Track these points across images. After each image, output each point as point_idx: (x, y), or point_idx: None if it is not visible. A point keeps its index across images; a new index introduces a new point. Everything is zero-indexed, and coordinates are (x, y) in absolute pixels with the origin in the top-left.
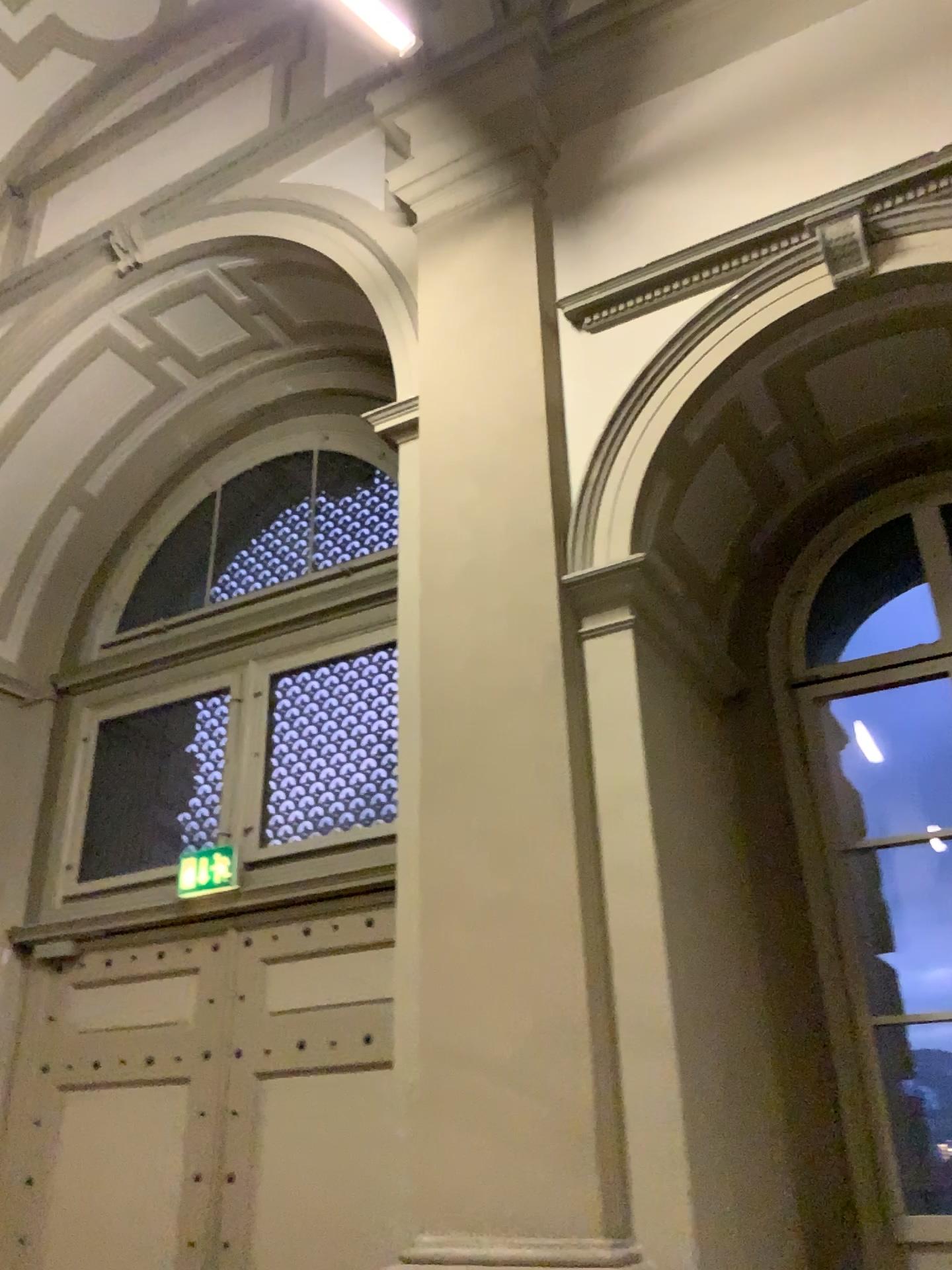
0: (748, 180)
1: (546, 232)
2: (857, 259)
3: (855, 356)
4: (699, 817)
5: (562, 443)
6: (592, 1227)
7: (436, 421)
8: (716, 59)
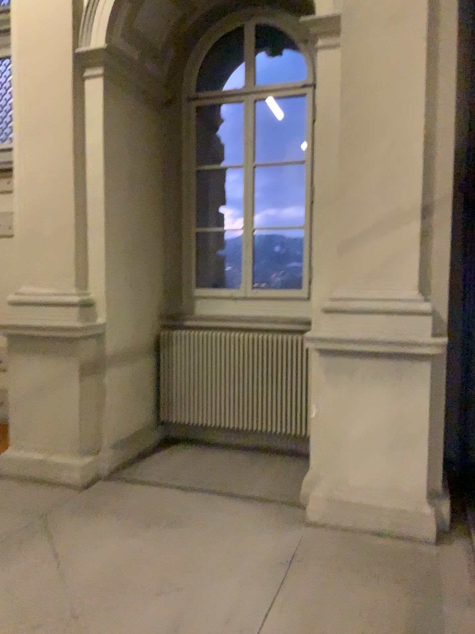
0: None
1: None
2: None
3: None
4: (133, 154)
5: None
6: (71, 284)
7: None
8: None
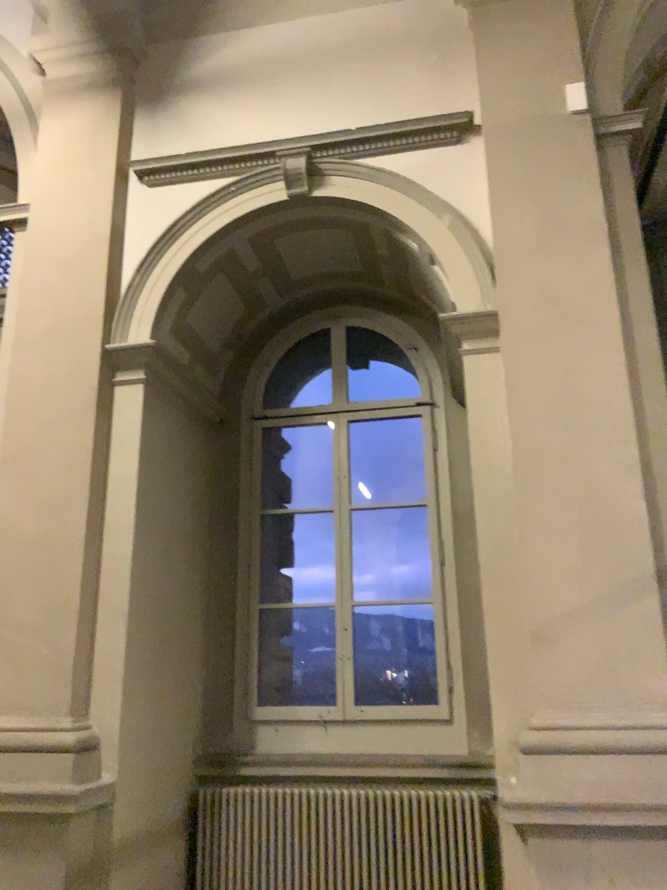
0: (256, 112)
1: (132, 110)
2: (303, 184)
3: (302, 236)
4: (173, 493)
5: (119, 258)
6: (62, 710)
7: (41, 226)
8: (253, 22)
